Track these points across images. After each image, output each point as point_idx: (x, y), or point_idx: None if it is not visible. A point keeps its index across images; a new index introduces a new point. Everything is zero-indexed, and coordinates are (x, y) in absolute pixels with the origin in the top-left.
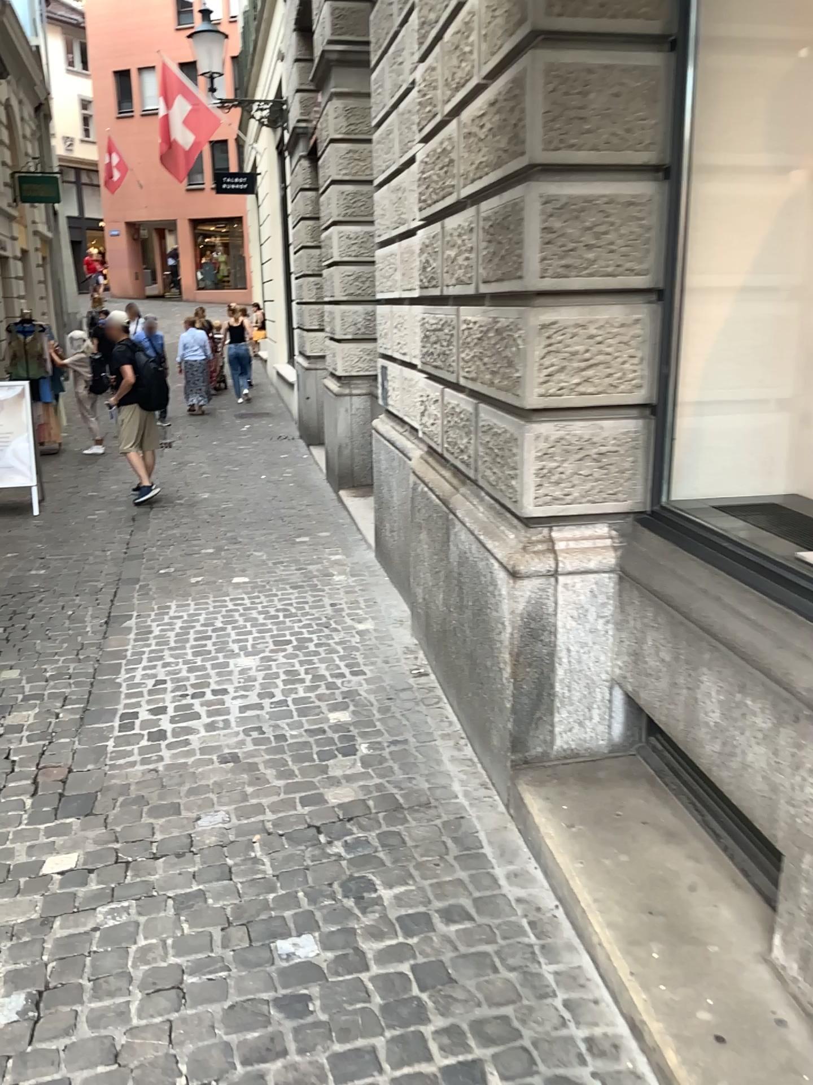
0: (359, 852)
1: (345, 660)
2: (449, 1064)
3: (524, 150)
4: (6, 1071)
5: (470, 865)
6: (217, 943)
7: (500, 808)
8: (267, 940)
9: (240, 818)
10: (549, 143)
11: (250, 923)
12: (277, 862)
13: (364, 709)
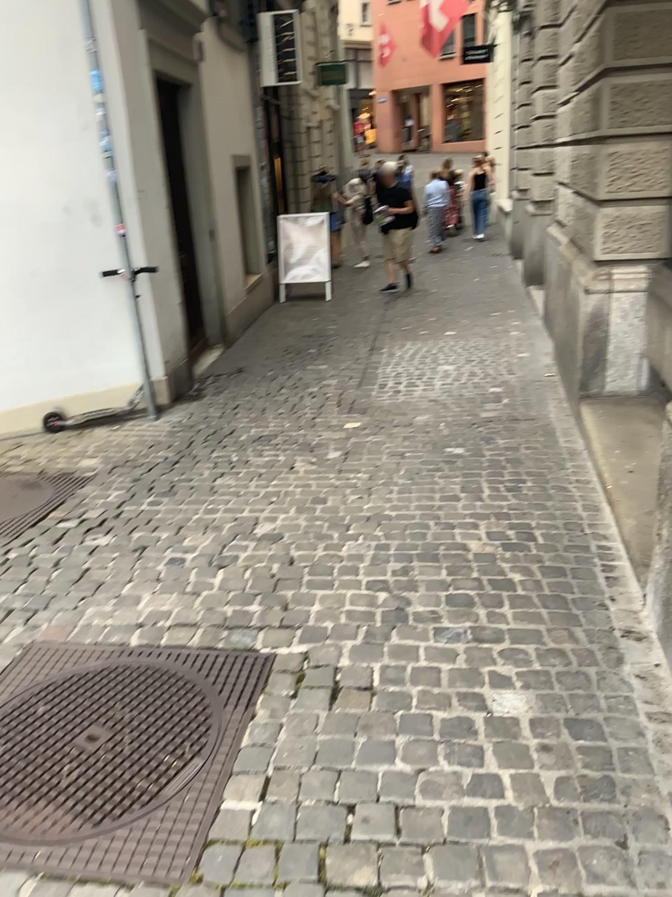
0: (491, 428)
1: (504, 366)
2: (512, 478)
3: (604, 58)
4: (337, 463)
5: (545, 434)
6: (420, 445)
7: (569, 419)
8: (442, 446)
9: (435, 416)
10: (616, 54)
11: (435, 442)
12: (451, 428)
13: (509, 385)
